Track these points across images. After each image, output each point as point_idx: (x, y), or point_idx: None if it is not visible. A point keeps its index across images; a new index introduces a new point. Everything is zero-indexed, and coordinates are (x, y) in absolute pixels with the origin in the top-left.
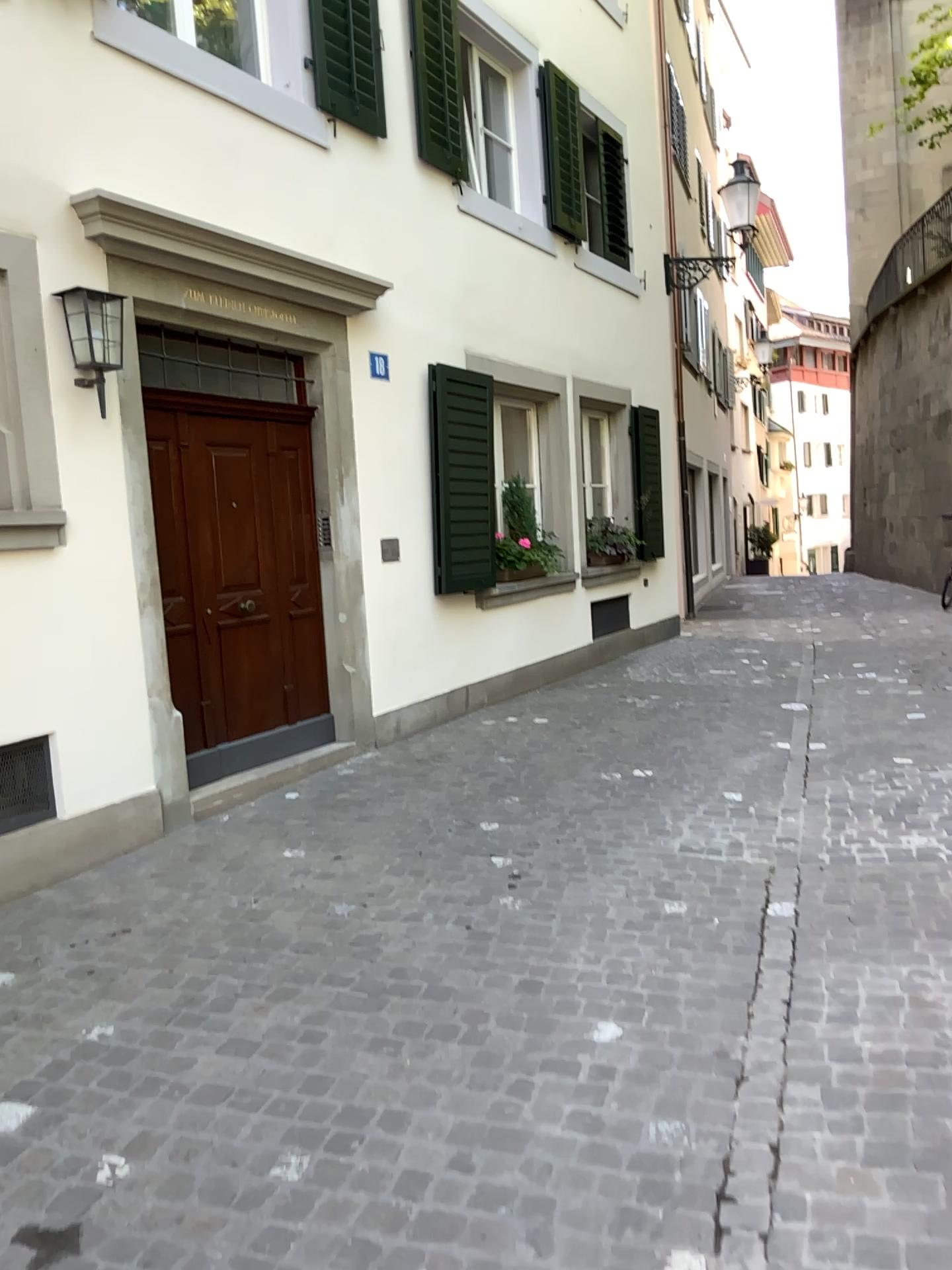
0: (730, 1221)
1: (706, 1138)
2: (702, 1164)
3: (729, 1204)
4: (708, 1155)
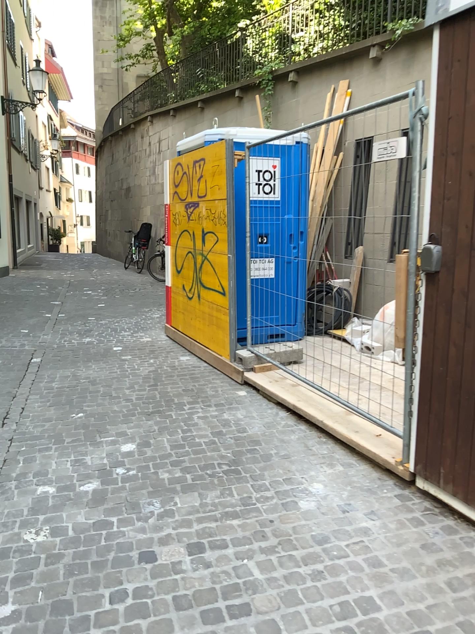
0: (7, 420)
1: (2, 407)
2: (0, 412)
3: (8, 418)
4: (2, 410)
